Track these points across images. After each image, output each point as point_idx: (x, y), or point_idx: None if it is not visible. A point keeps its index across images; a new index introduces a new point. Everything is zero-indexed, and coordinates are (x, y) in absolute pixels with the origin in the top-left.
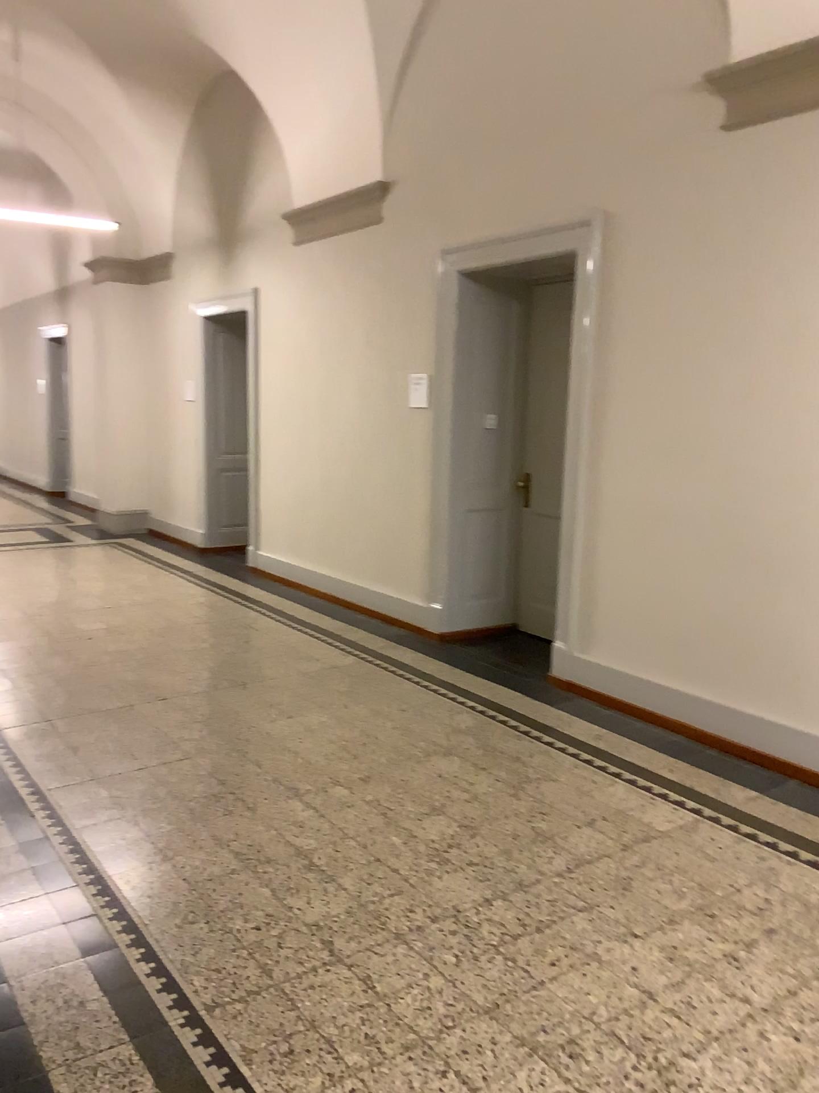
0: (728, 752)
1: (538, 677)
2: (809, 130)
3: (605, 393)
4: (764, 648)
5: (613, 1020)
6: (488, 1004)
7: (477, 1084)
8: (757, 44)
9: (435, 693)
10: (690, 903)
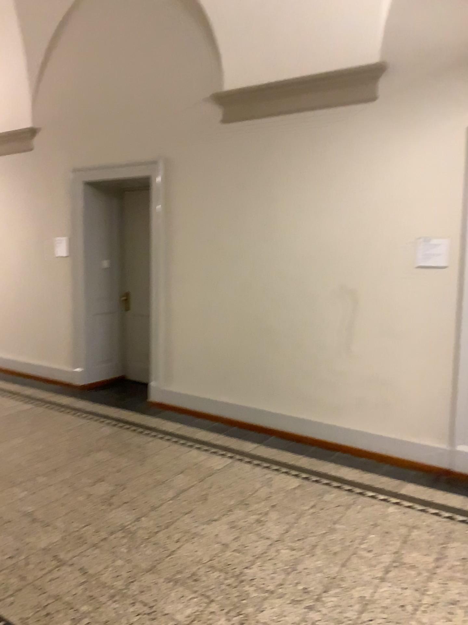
0: (242, 428)
1: (140, 403)
2: (262, 127)
3: (170, 250)
4: (256, 374)
5: (211, 560)
6: (149, 567)
7: (151, 605)
8: (236, 83)
9: (84, 418)
10: (237, 500)
